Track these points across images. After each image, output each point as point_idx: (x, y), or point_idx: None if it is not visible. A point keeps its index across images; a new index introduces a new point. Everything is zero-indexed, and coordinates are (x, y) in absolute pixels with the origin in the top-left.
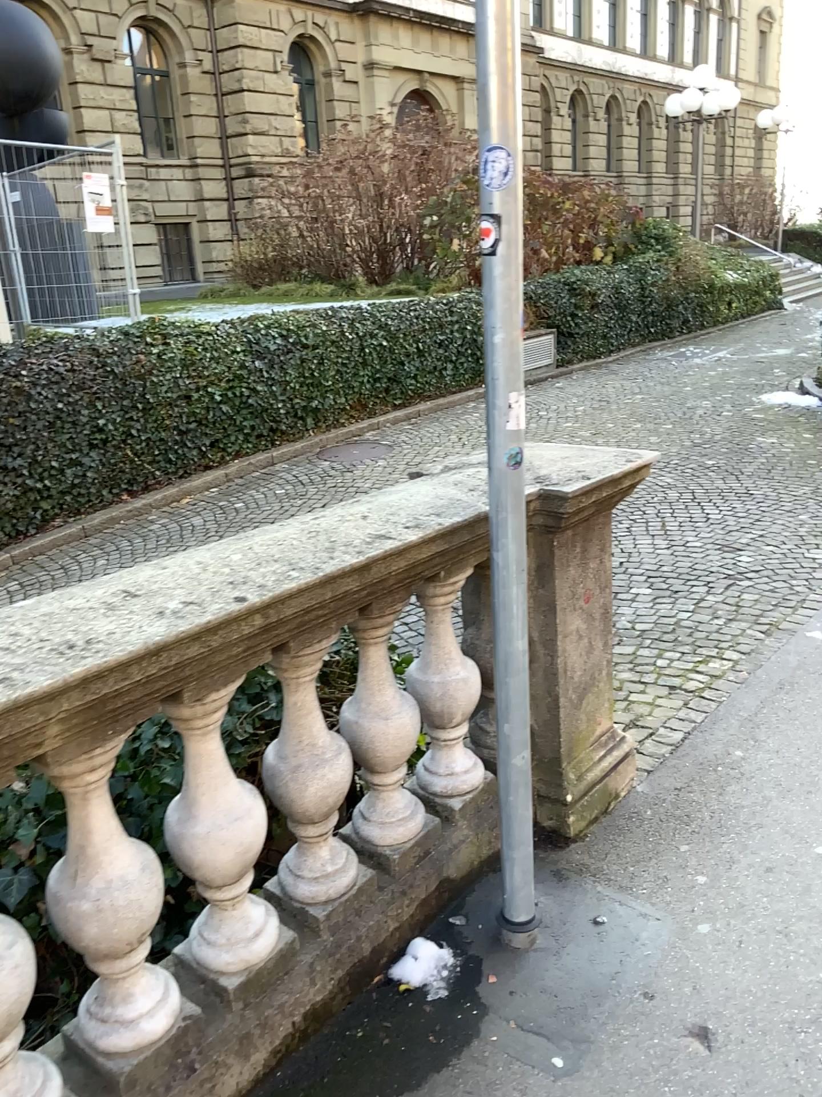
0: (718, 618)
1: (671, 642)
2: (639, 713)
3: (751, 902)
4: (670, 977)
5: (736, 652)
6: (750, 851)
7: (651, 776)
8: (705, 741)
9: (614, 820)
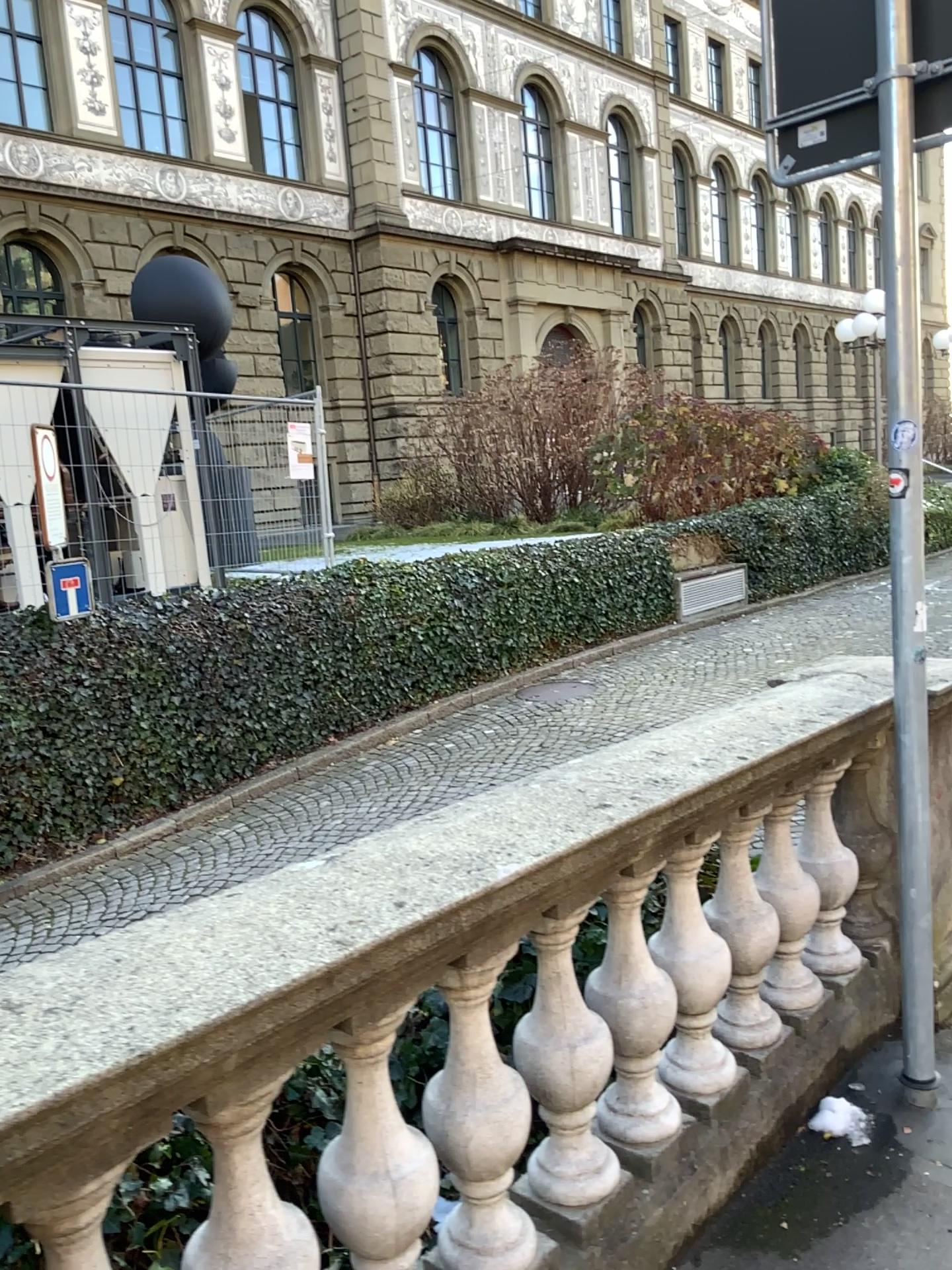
0: None
1: None
2: None
3: None
4: None
5: None
6: None
7: None
8: None
9: None
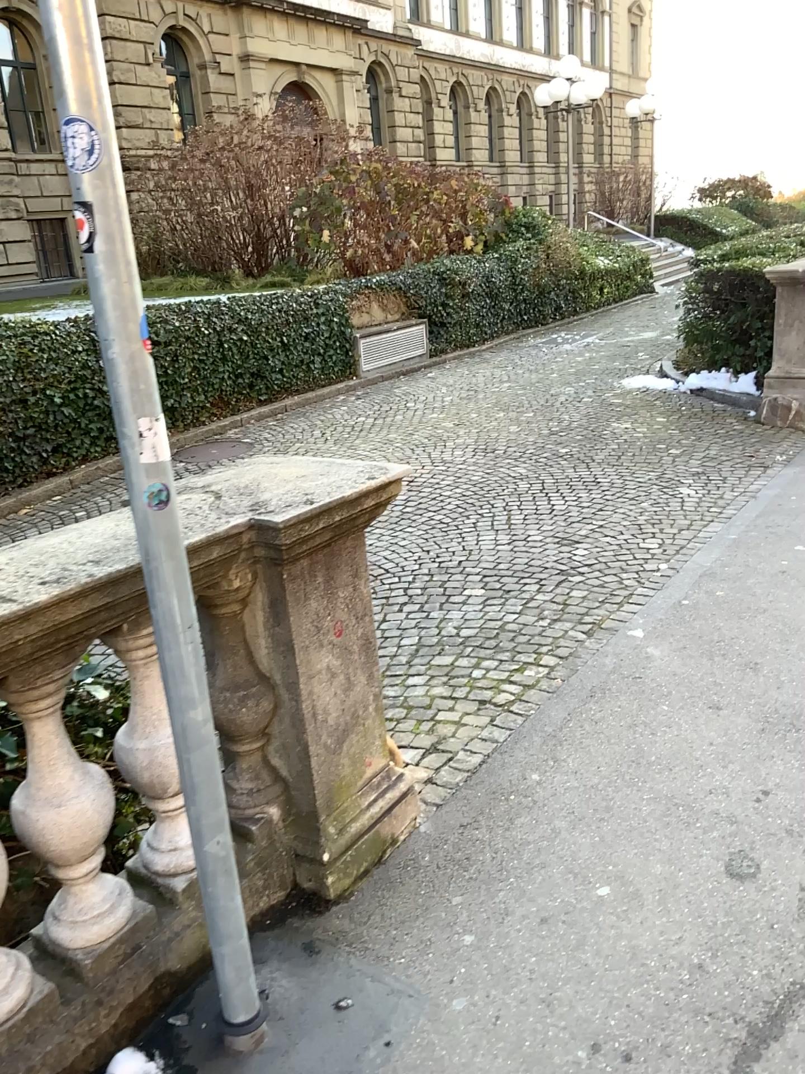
0: (546, 619)
1: (495, 648)
2: (445, 734)
3: (522, 960)
4: (415, 1068)
5: (558, 658)
6: (532, 895)
7: (443, 810)
8: (508, 764)
9: (392, 868)
